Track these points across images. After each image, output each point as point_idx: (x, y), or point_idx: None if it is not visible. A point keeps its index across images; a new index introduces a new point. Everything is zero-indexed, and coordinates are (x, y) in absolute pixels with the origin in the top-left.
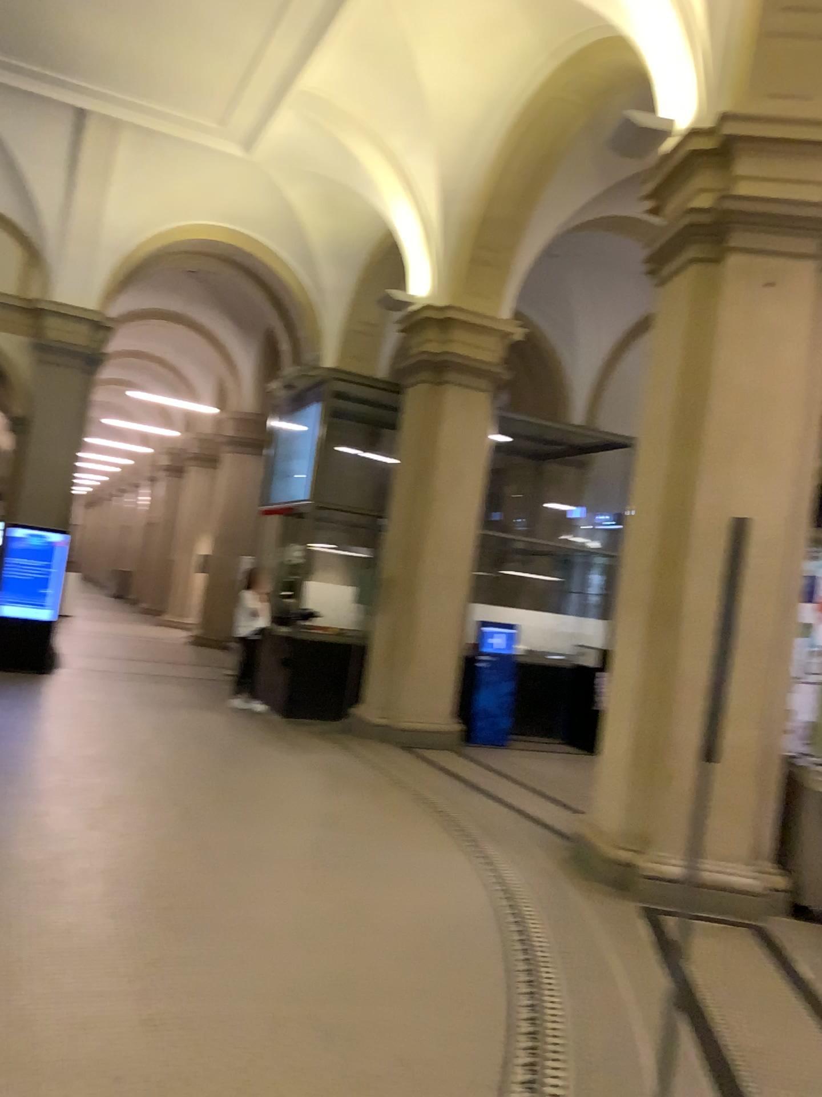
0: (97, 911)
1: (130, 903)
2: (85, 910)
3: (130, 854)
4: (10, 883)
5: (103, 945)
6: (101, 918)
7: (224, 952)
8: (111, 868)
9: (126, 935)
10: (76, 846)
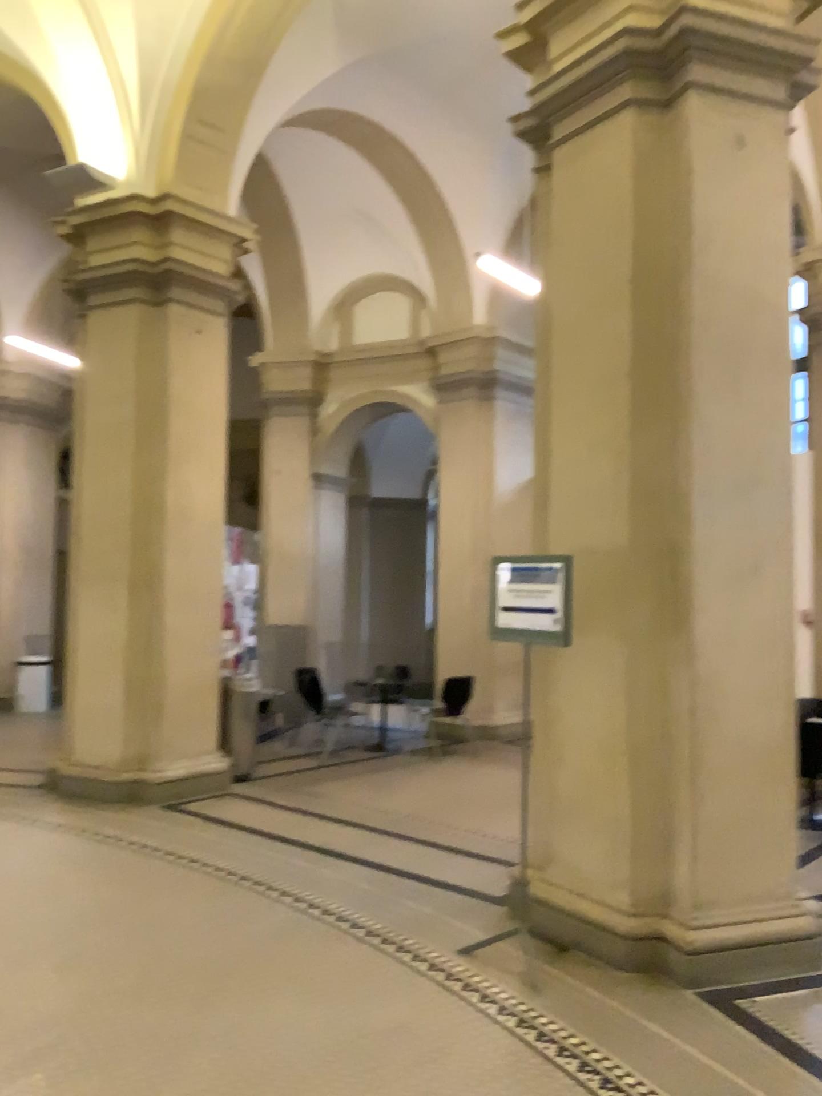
0: None
1: None
2: None
3: None
4: None
5: None
6: None
7: (6, 920)
8: None
9: None
10: None
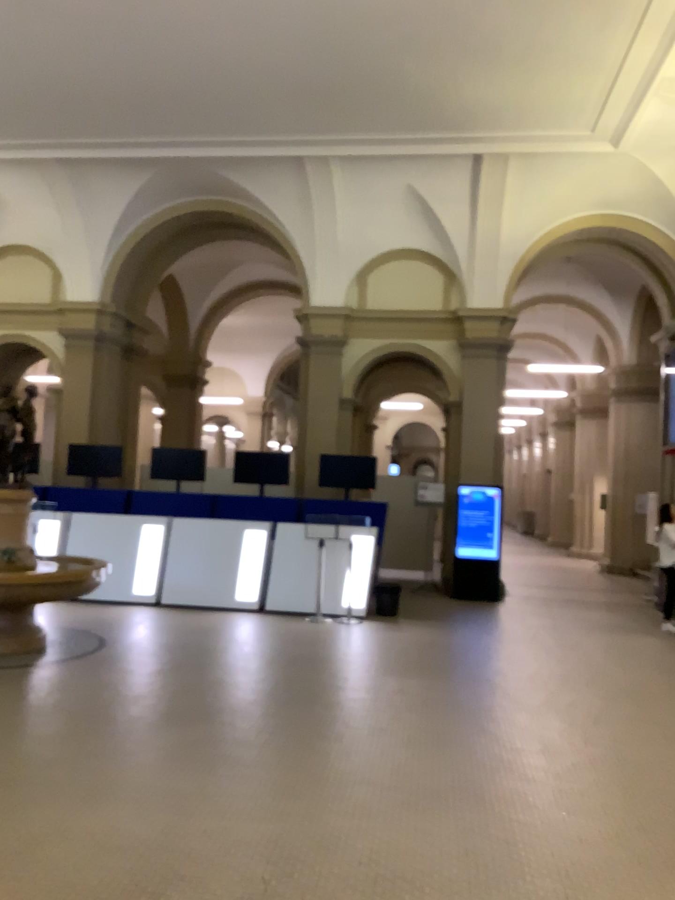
0: (623, 820)
1: (651, 816)
2: (614, 818)
3: (632, 768)
4: (542, 786)
5: (642, 854)
6: (630, 828)
7: None
8: (621, 780)
9: (660, 848)
10: (583, 757)
